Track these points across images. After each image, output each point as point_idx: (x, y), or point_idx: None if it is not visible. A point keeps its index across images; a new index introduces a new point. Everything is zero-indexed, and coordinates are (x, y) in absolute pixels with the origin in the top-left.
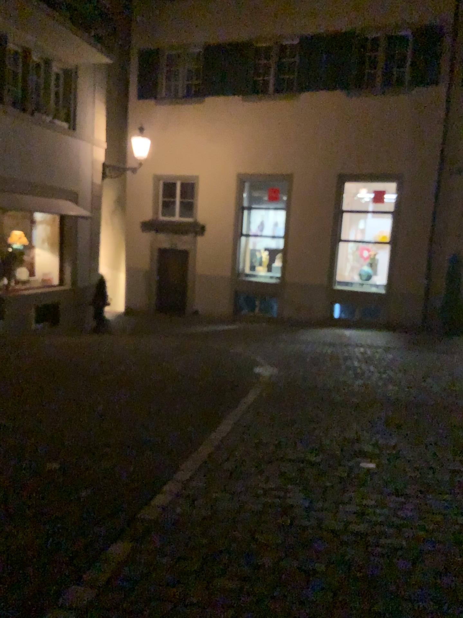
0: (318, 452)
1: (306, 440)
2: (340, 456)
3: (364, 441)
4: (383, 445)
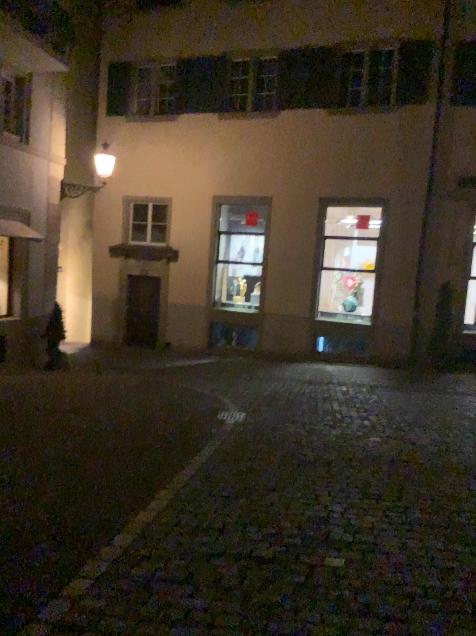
0: (276, 537)
1: (262, 519)
2: (303, 544)
3: (336, 519)
4: (360, 526)
